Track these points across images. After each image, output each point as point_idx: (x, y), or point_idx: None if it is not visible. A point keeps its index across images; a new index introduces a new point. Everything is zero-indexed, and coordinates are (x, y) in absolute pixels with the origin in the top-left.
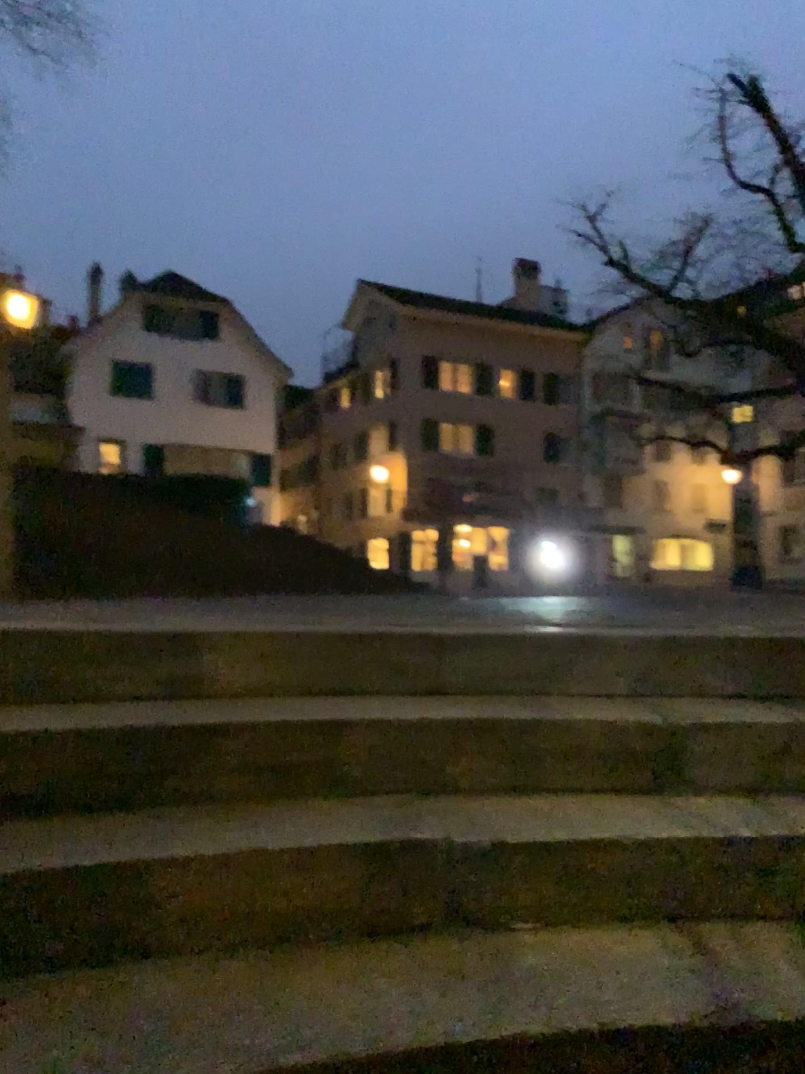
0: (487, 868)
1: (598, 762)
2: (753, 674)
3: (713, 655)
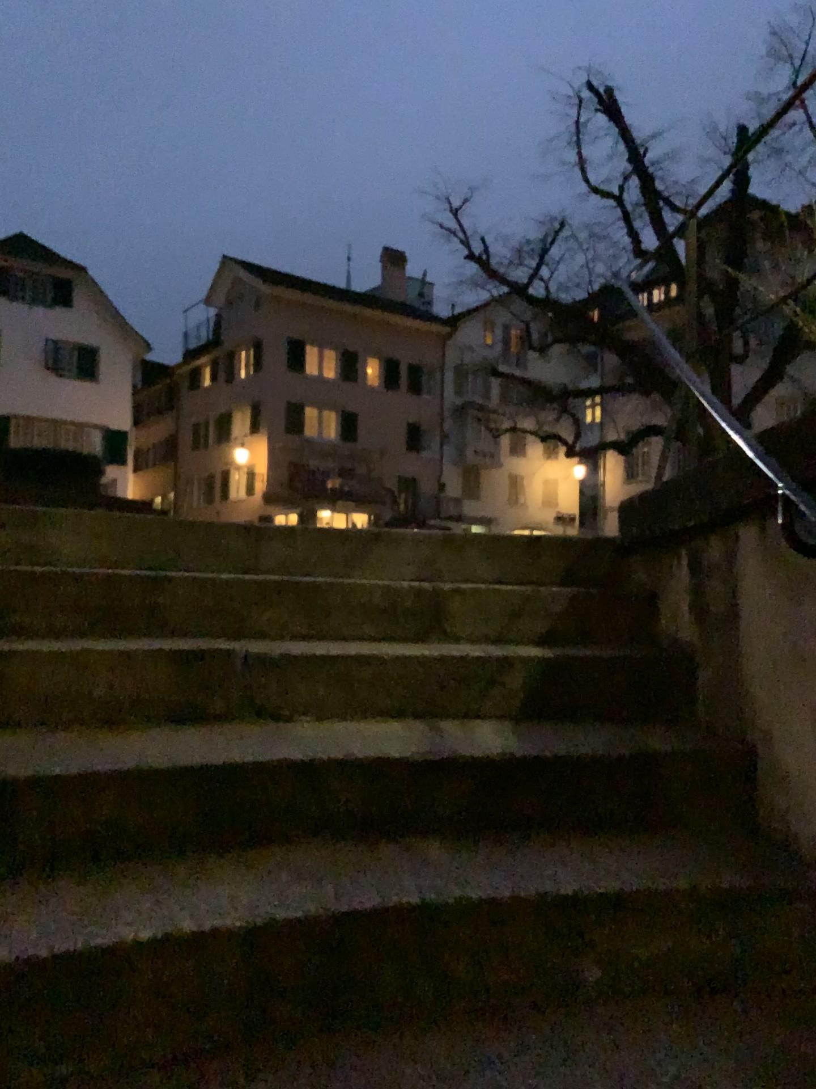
0: (277, 680)
1: (379, 623)
2: (514, 569)
3: (484, 555)
